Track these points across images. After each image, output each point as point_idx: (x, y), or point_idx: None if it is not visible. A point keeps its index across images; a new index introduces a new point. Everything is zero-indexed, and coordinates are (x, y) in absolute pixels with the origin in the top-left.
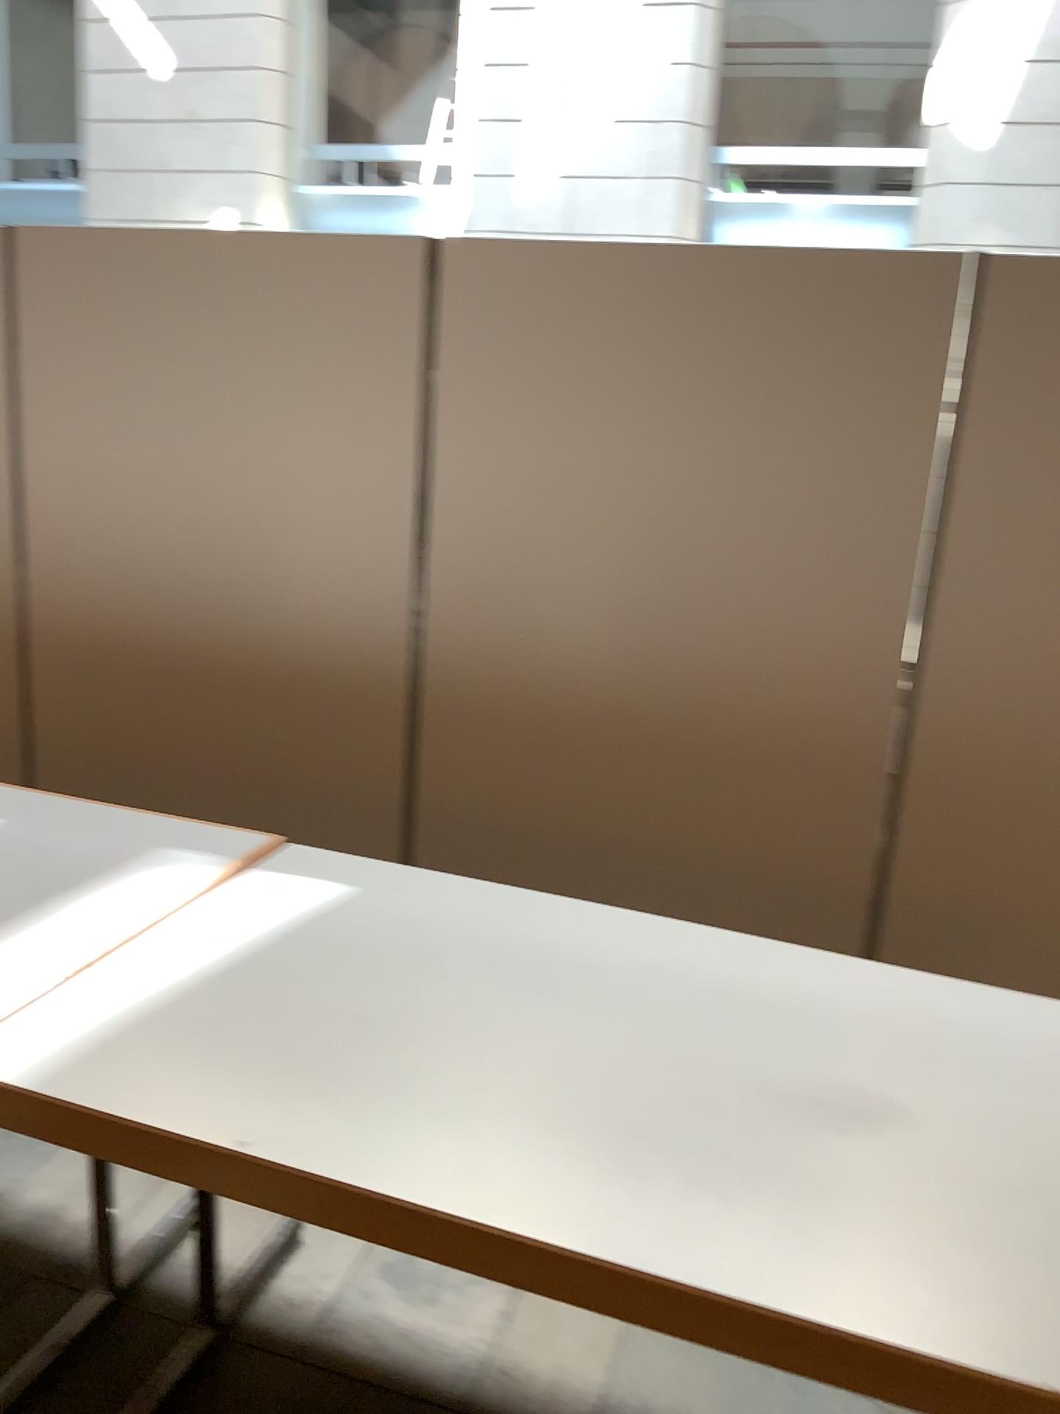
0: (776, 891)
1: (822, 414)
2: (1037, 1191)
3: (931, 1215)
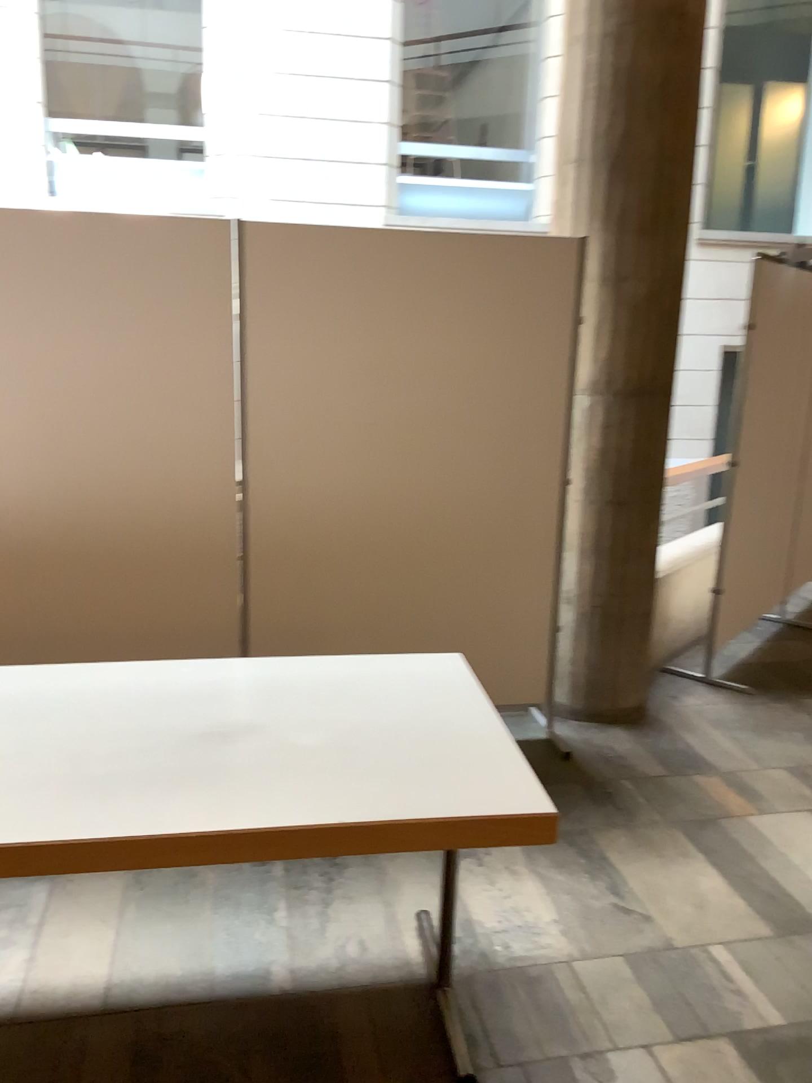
0: (168, 648)
1: (146, 325)
2: (325, 747)
3: (271, 771)
